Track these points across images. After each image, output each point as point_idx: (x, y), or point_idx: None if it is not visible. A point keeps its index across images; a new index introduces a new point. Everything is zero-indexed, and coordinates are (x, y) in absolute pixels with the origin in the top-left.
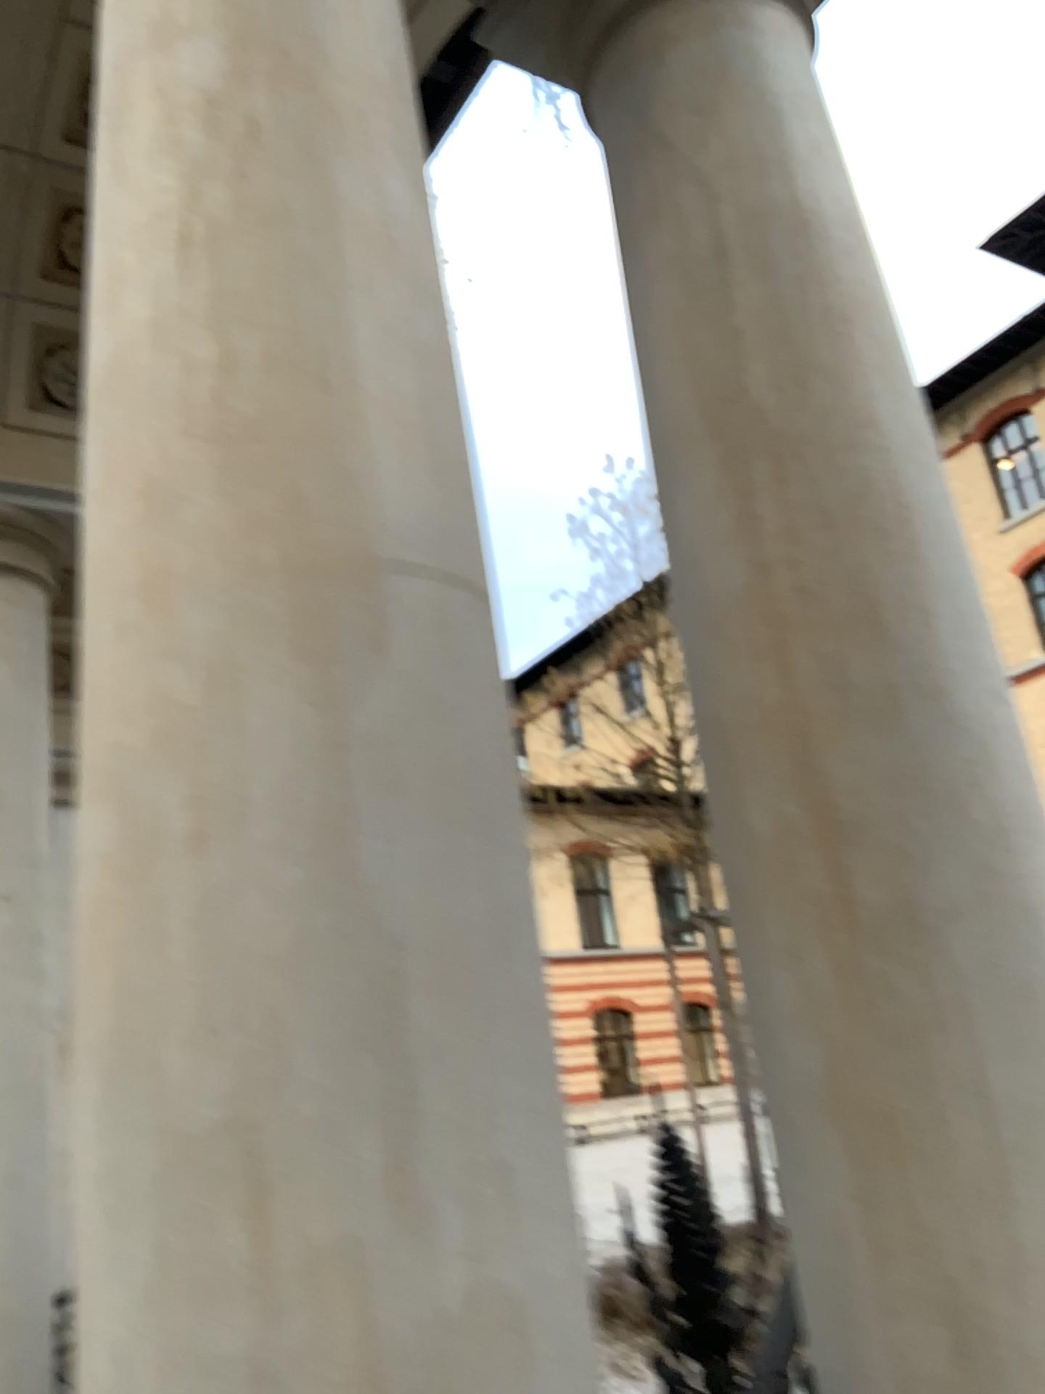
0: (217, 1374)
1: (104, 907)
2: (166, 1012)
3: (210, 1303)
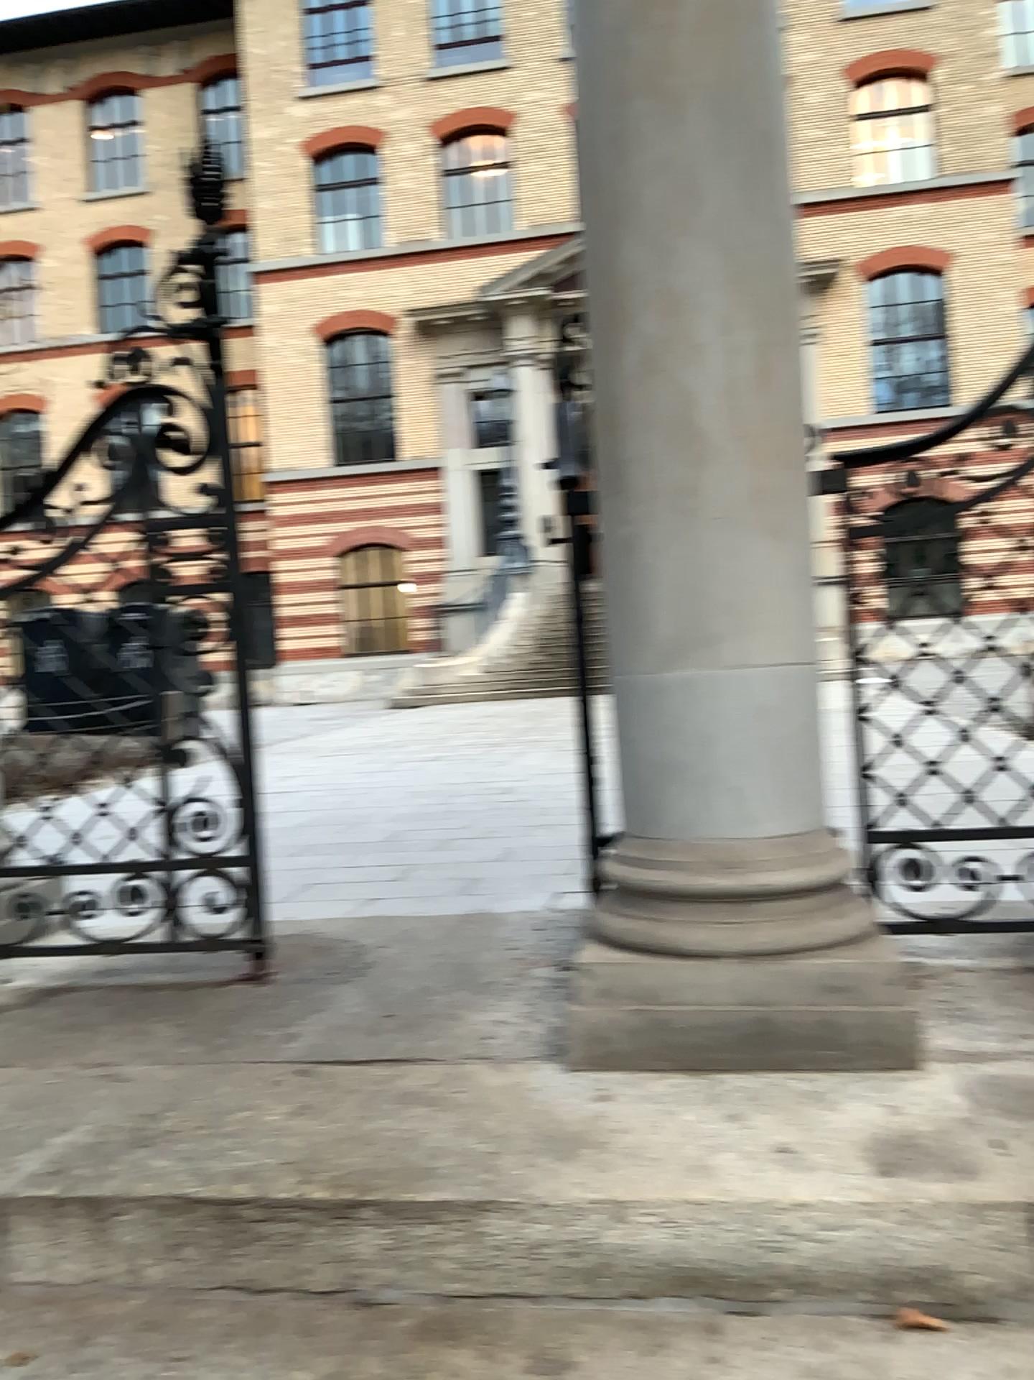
0: (772, 224)
1: (702, 34)
2: (748, 89)
3: (769, 200)
